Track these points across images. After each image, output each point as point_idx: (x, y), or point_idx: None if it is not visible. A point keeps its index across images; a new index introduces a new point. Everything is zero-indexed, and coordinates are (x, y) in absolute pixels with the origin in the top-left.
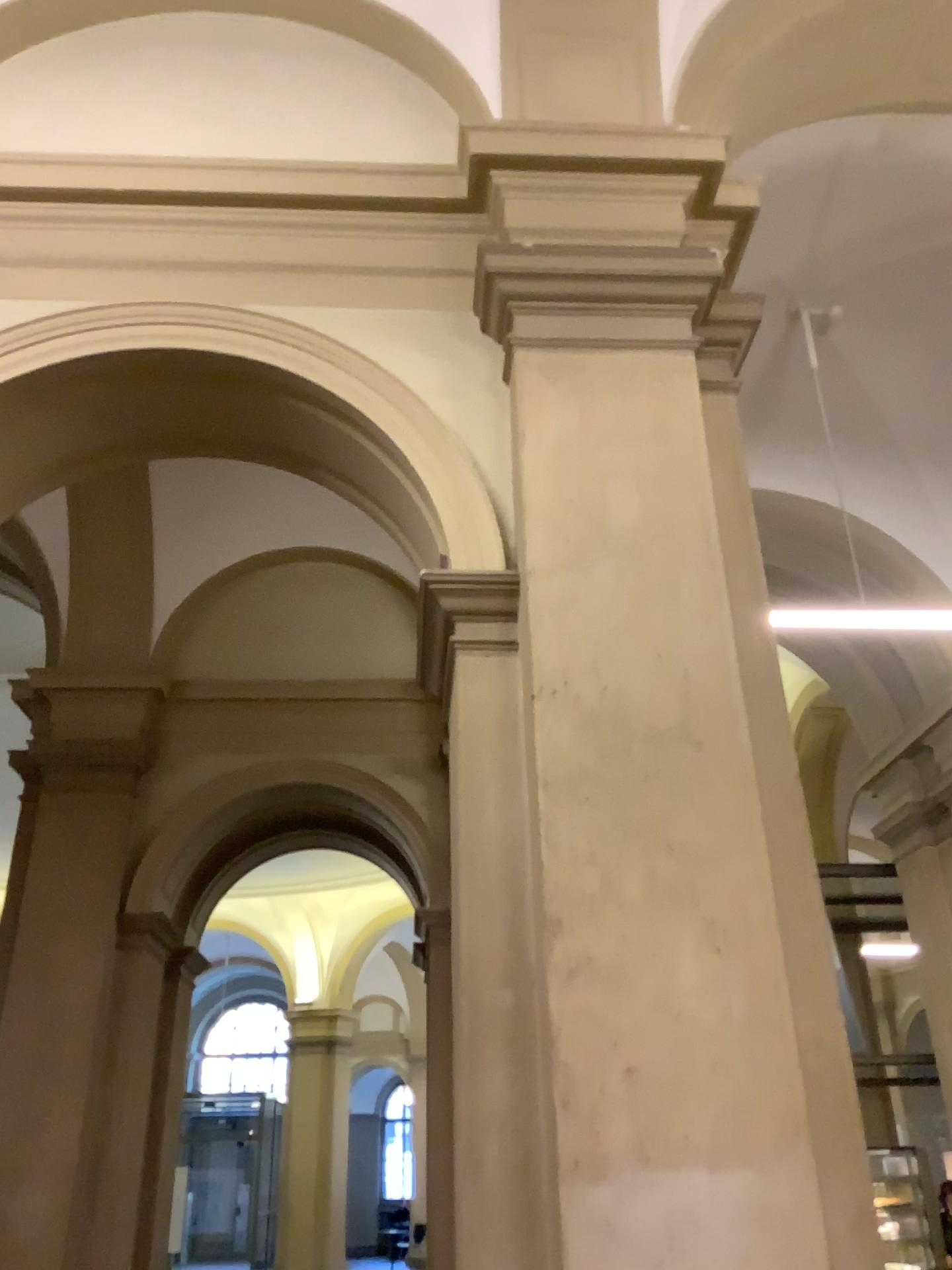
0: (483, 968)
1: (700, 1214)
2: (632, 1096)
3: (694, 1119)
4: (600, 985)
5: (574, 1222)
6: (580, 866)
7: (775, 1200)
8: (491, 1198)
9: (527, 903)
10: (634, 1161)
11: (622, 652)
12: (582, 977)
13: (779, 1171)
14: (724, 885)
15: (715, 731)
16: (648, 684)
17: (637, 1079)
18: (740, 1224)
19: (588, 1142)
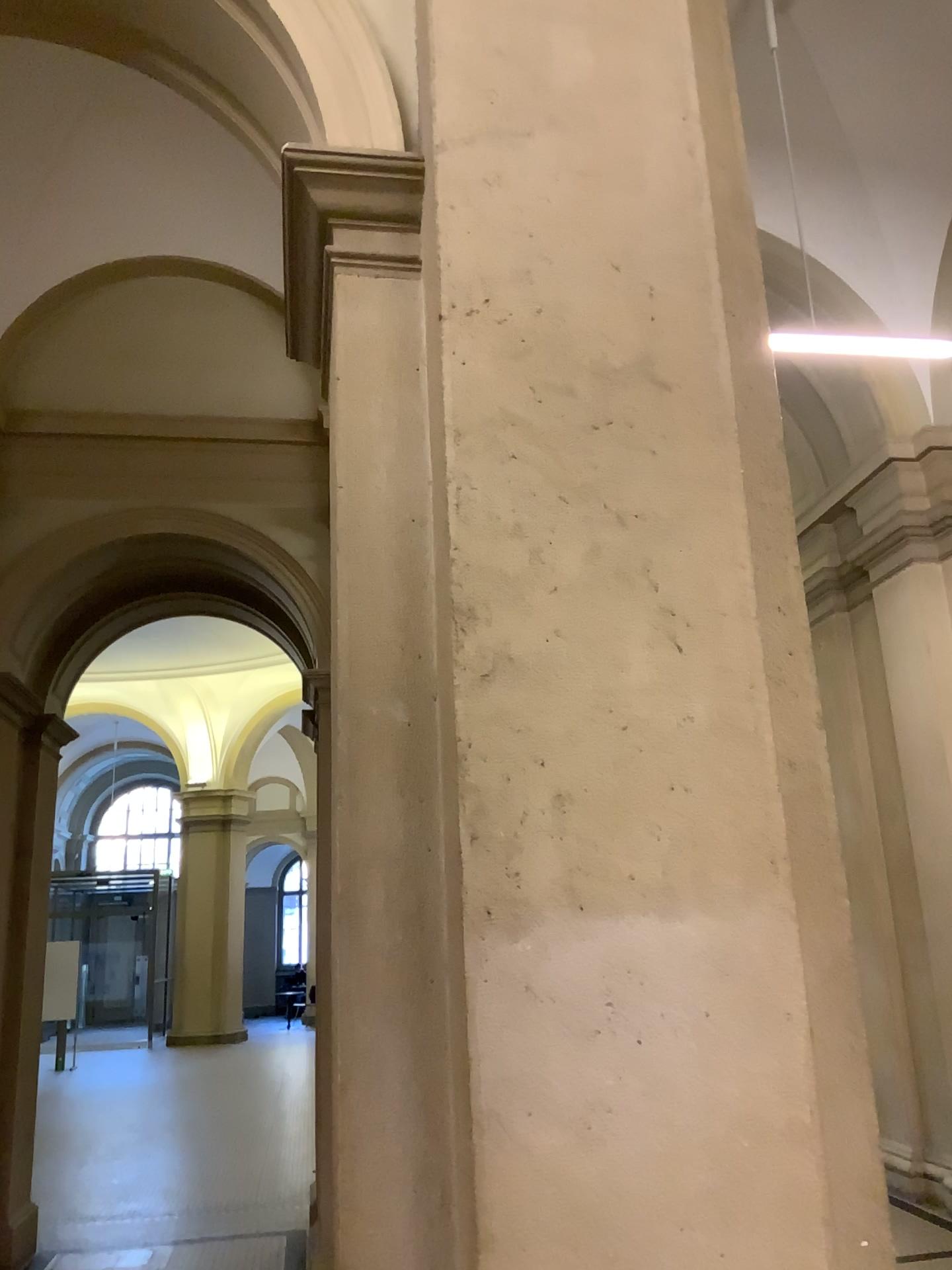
0: (368, 678)
1: (647, 971)
2: (563, 830)
3: (643, 857)
4: (524, 692)
5: (484, 985)
6: (500, 540)
7: (741, 952)
8: (375, 960)
9: (428, 594)
10: (565, 909)
11: (563, 264)
12: (501, 681)
13: (747, 917)
14: (689, 568)
15: (684, 374)
16: (597, 309)
17: (571, 809)
18: (697, 982)
19: (505, 886)
